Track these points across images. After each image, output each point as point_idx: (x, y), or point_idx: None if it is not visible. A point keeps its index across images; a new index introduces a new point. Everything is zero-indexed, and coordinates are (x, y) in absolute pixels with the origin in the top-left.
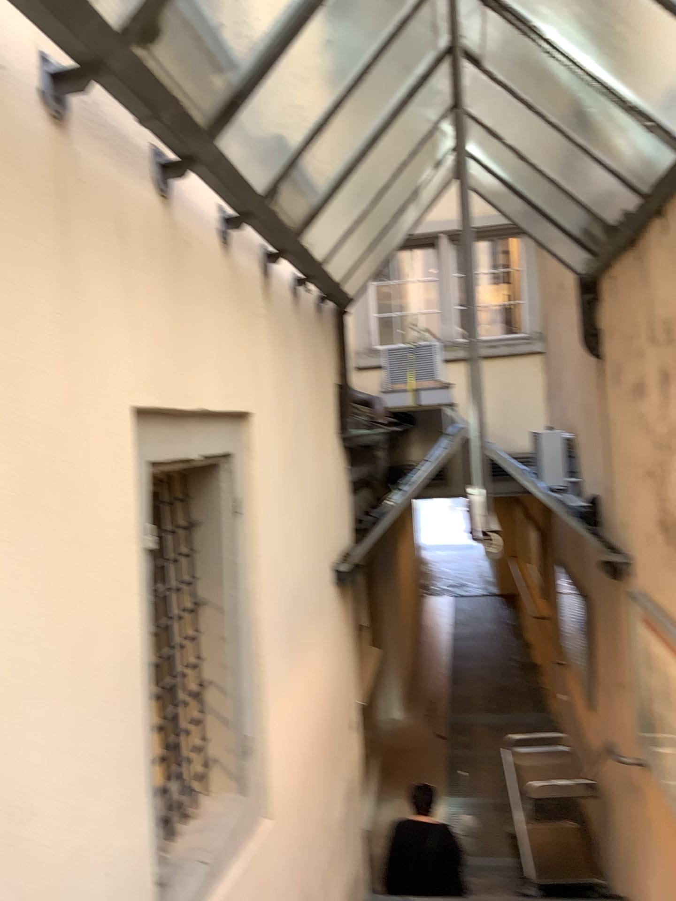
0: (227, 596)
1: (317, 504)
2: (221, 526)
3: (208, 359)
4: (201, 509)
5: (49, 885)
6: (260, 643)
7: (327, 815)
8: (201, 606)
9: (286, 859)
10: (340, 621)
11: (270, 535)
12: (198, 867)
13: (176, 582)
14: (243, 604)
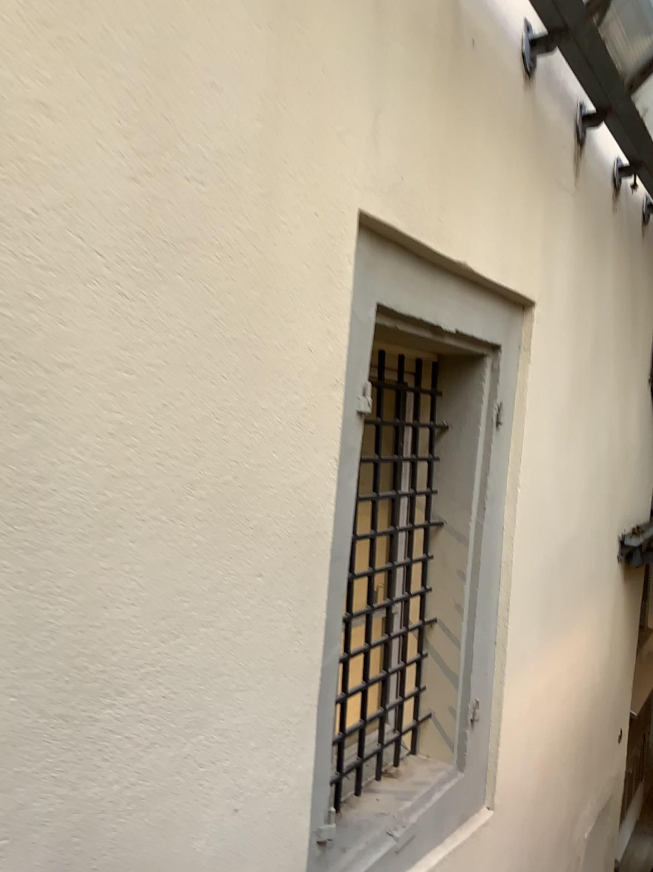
0: (472, 522)
1: (608, 452)
2: (476, 434)
3: (481, 203)
4: (453, 408)
5: (120, 792)
6: (506, 590)
7: (569, 829)
8: (438, 528)
9: (504, 866)
10: (619, 604)
11: (540, 464)
12: (380, 838)
13: (410, 489)
14: (491, 537)
